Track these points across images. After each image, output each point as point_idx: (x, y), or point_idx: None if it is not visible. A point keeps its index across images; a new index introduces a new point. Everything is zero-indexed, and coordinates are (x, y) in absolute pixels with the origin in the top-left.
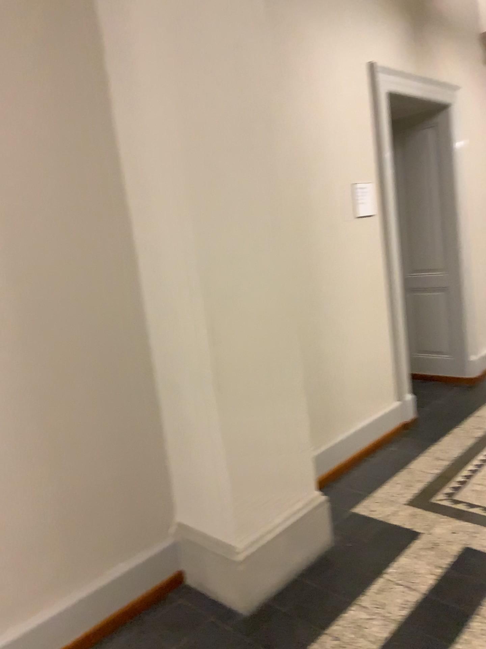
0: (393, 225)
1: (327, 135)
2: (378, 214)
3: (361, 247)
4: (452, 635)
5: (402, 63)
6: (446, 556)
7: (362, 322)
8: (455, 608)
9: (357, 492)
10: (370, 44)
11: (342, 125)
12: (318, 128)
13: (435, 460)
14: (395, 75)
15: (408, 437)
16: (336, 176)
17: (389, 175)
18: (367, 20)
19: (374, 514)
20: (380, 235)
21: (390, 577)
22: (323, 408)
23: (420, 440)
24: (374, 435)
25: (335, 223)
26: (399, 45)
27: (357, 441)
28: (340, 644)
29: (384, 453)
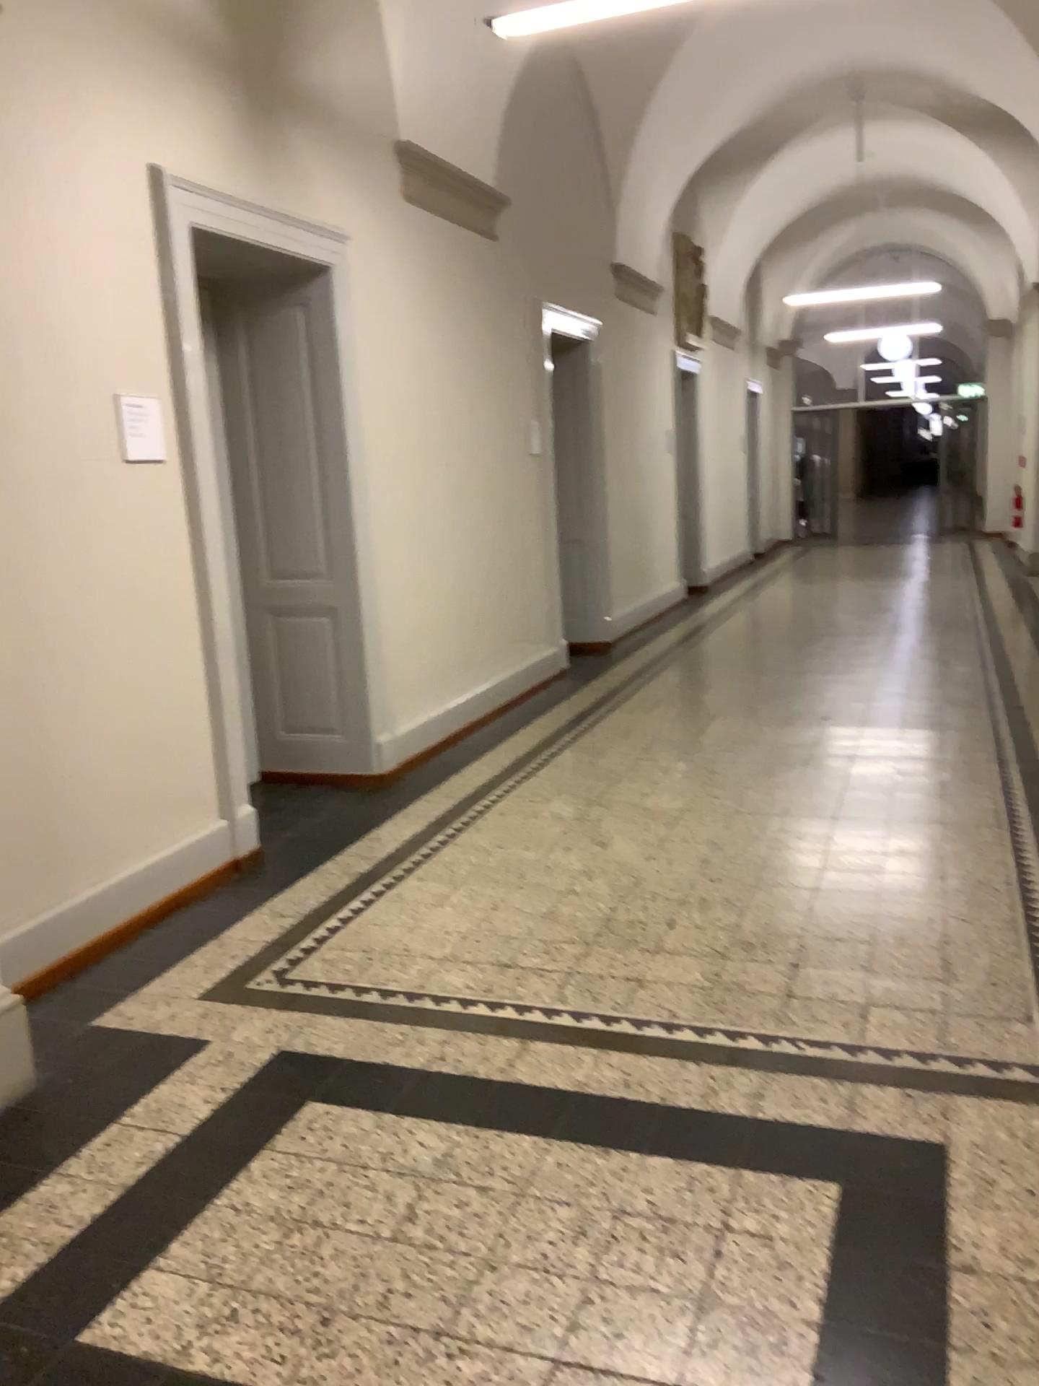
0: (204, 481)
1: (49, 296)
2: (170, 459)
3: (131, 519)
4: (209, 1185)
5: (223, 176)
6: (239, 1069)
7: (134, 665)
8: (227, 1143)
9: (108, 990)
10: (149, 131)
11: (85, 280)
12: (26, 279)
13: (271, 918)
14: (206, 198)
15: (235, 884)
16: (70, 378)
17: (193, 386)
18: (142, 84)
19: (130, 1022)
20: (174, 500)
21: (130, 1118)
22: (40, 832)
23: (255, 888)
24: (165, 884)
25: (69, 469)
26: (216, 141)
27: (124, 896)
28: (3, 1241)
29: (180, 915)
